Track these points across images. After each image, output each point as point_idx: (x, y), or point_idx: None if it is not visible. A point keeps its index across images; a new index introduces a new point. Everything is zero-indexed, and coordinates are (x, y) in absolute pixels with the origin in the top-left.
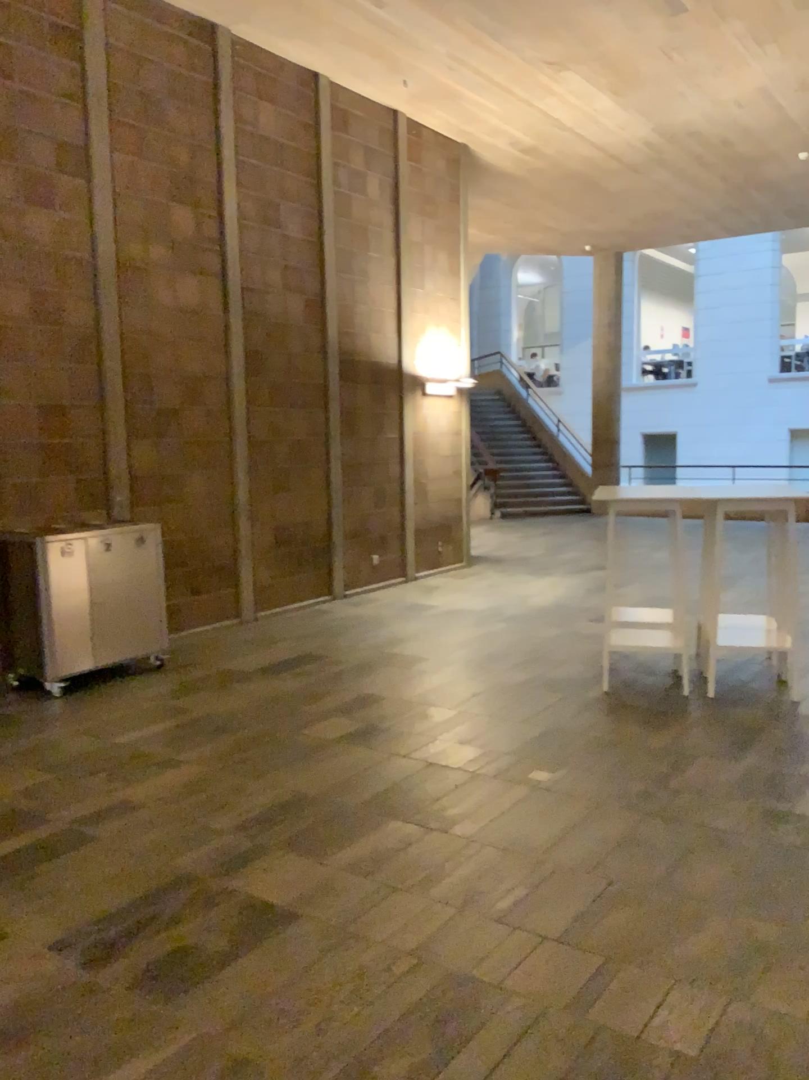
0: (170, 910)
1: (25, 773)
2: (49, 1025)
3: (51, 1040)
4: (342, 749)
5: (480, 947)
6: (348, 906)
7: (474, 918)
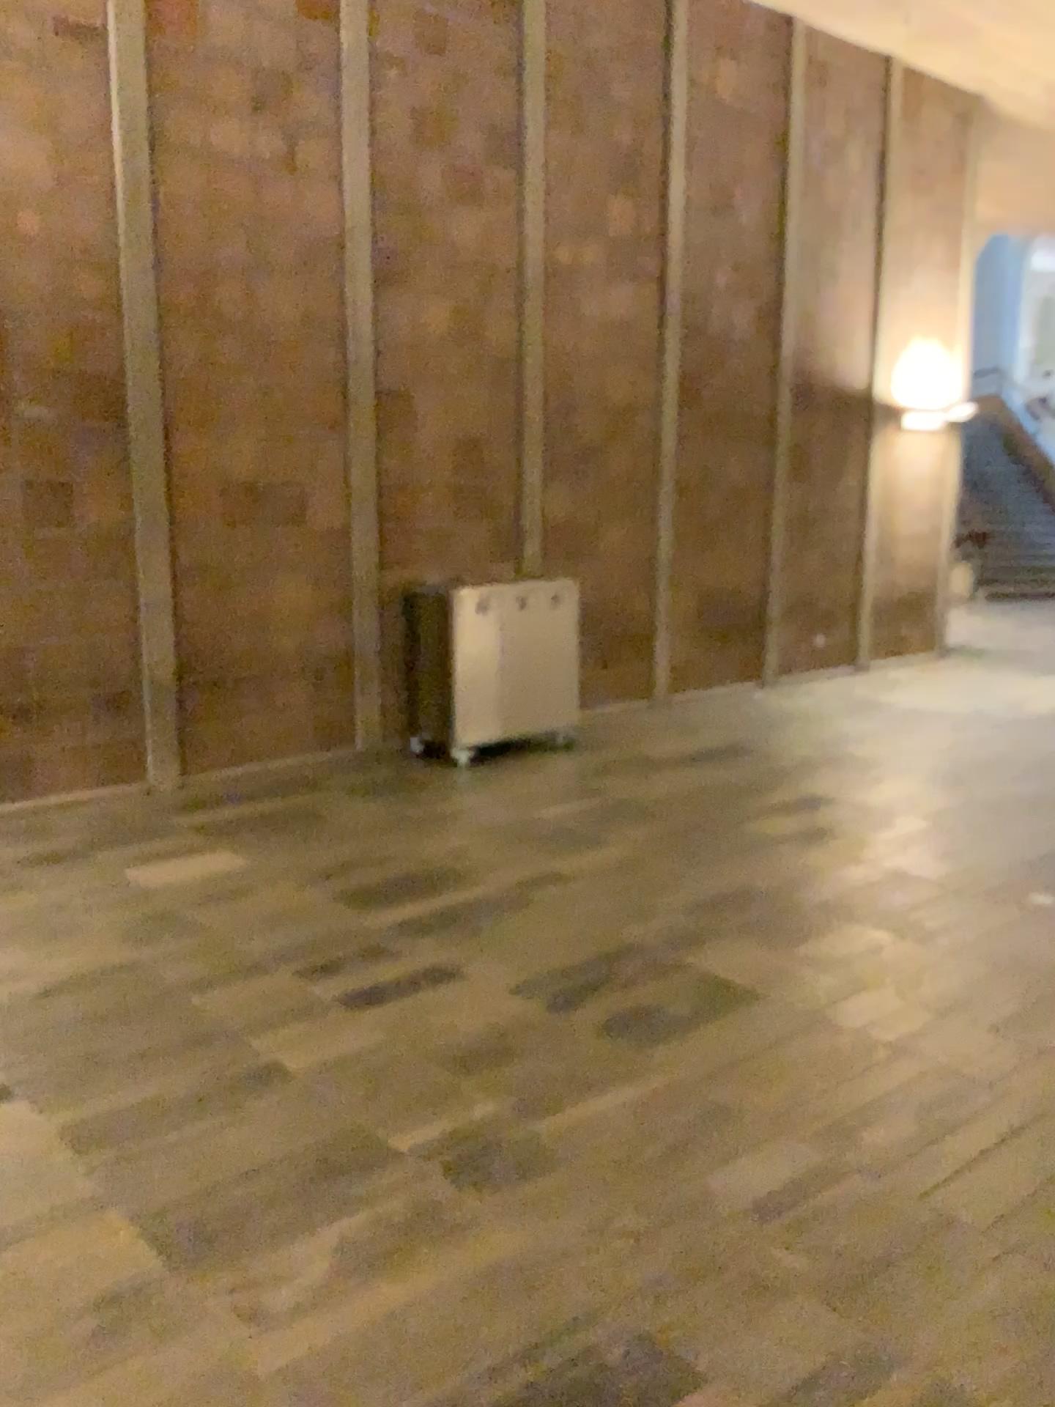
0: (623, 973)
1: (449, 833)
2: (522, 1049)
3: (527, 1061)
4: (792, 845)
5: (966, 1048)
6: (813, 993)
7: (959, 1022)
